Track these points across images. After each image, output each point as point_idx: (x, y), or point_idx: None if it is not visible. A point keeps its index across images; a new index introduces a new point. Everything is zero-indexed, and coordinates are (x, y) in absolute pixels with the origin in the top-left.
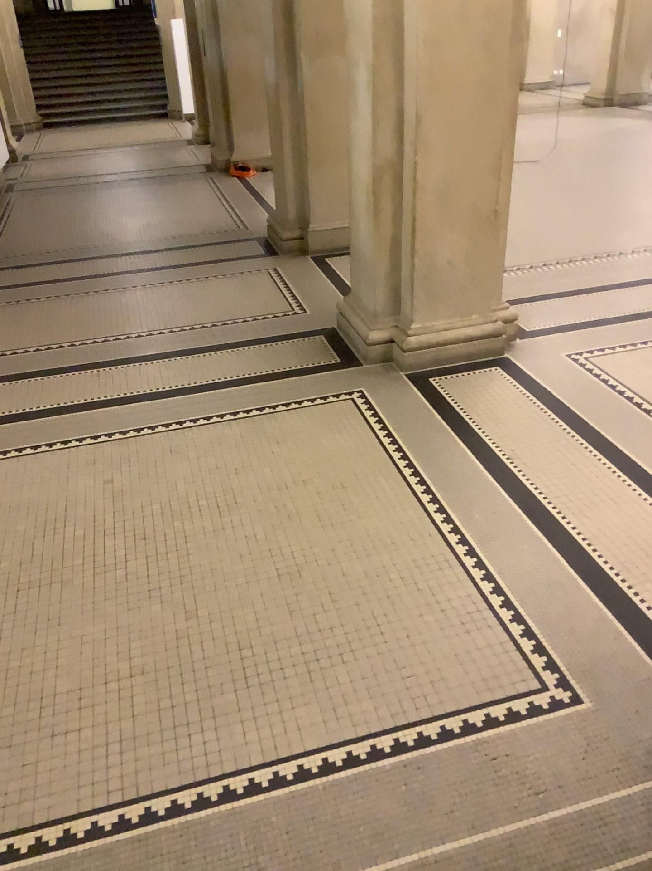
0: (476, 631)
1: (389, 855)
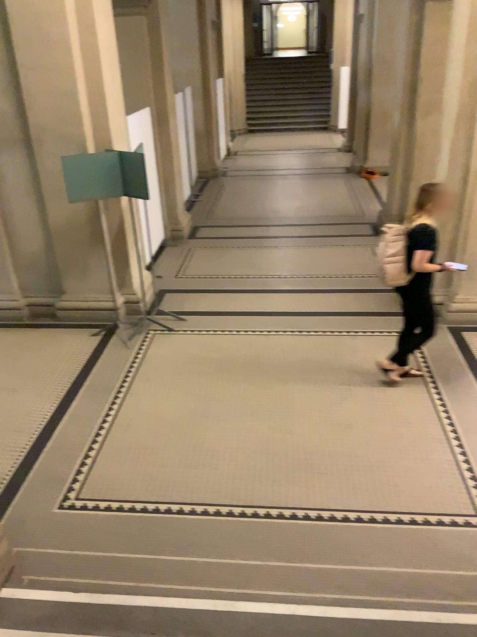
0: (447, 477)
1: (369, 561)
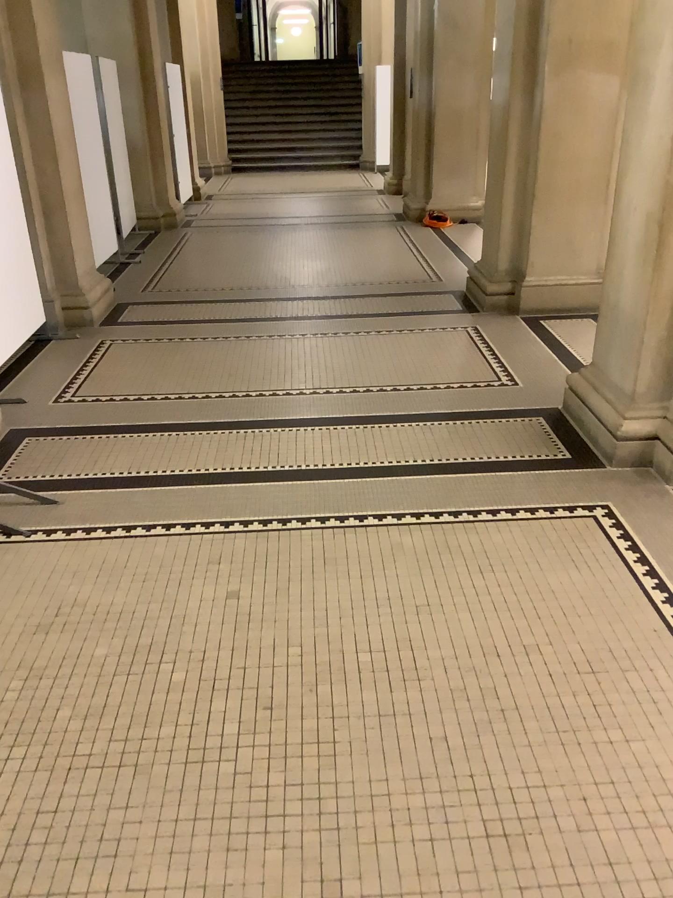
0: None
1: None
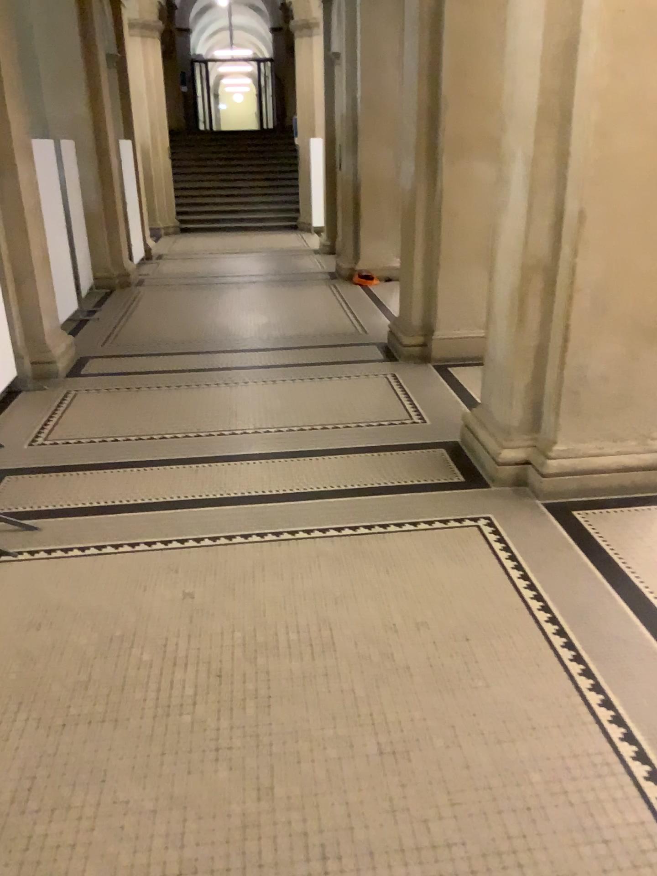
0: None
1: None
